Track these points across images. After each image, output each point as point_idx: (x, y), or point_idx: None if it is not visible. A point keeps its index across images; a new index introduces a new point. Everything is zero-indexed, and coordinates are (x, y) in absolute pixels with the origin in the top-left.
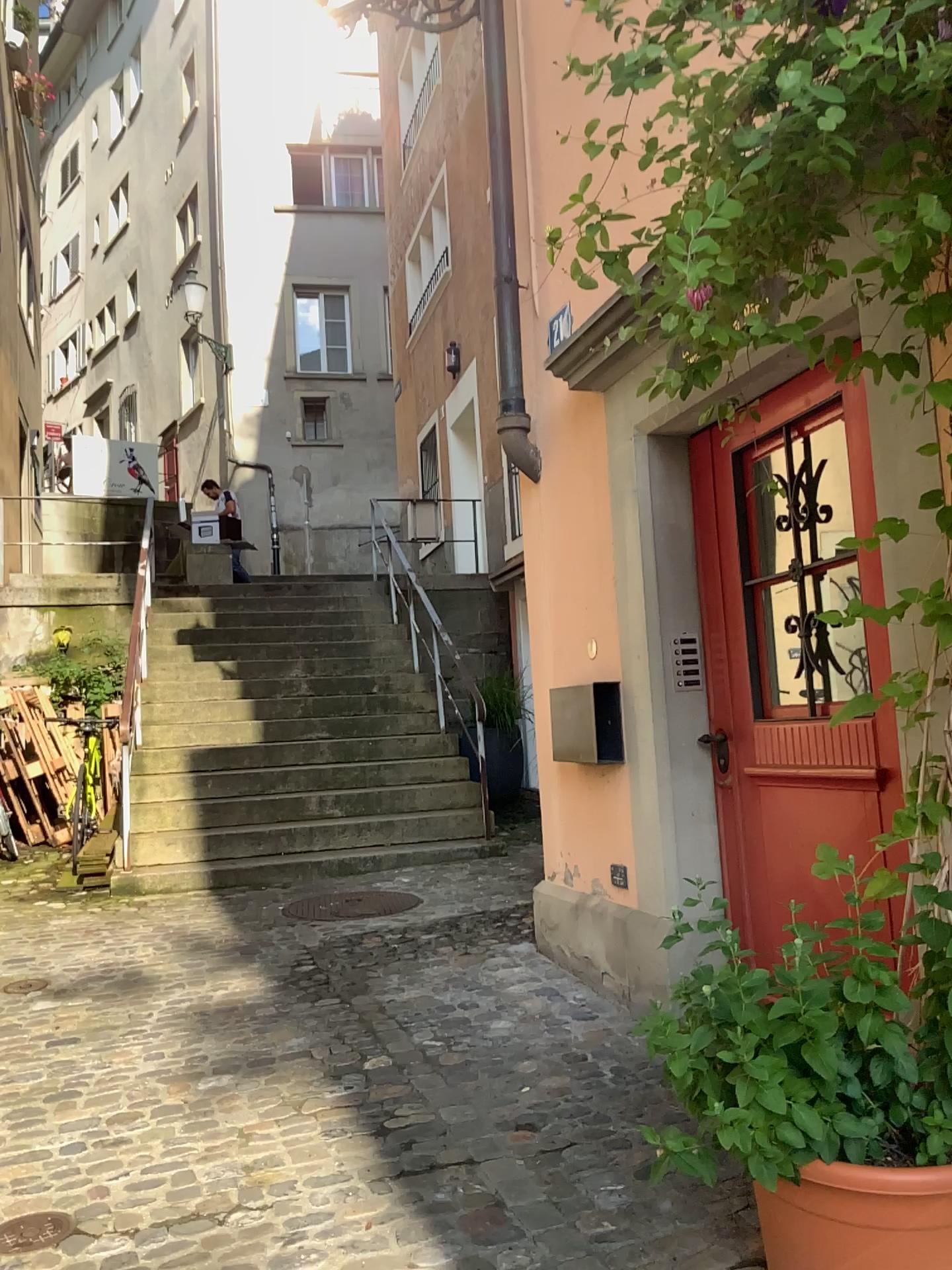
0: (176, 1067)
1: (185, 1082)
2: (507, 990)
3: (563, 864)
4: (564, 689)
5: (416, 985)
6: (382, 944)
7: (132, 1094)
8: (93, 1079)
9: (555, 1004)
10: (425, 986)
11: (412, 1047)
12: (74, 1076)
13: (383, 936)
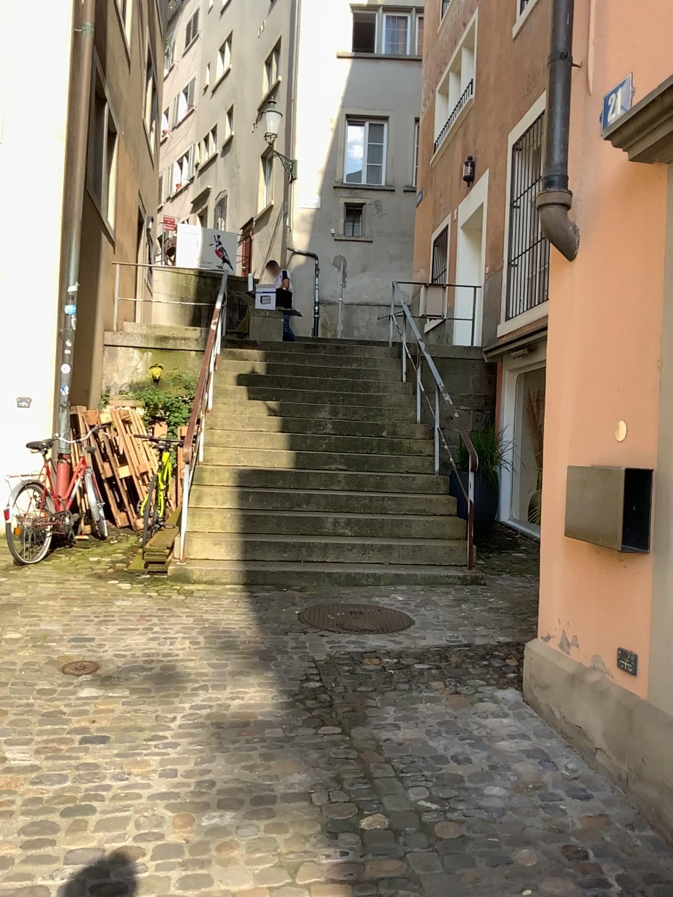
0: (184, 794)
1: (189, 817)
2: (498, 747)
3: (559, 629)
4: (581, 466)
5: (411, 725)
6: (380, 670)
7: (139, 822)
8: (109, 793)
9: (549, 776)
10: (419, 727)
11: (408, 811)
12: (94, 784)
13: (381, 660)
